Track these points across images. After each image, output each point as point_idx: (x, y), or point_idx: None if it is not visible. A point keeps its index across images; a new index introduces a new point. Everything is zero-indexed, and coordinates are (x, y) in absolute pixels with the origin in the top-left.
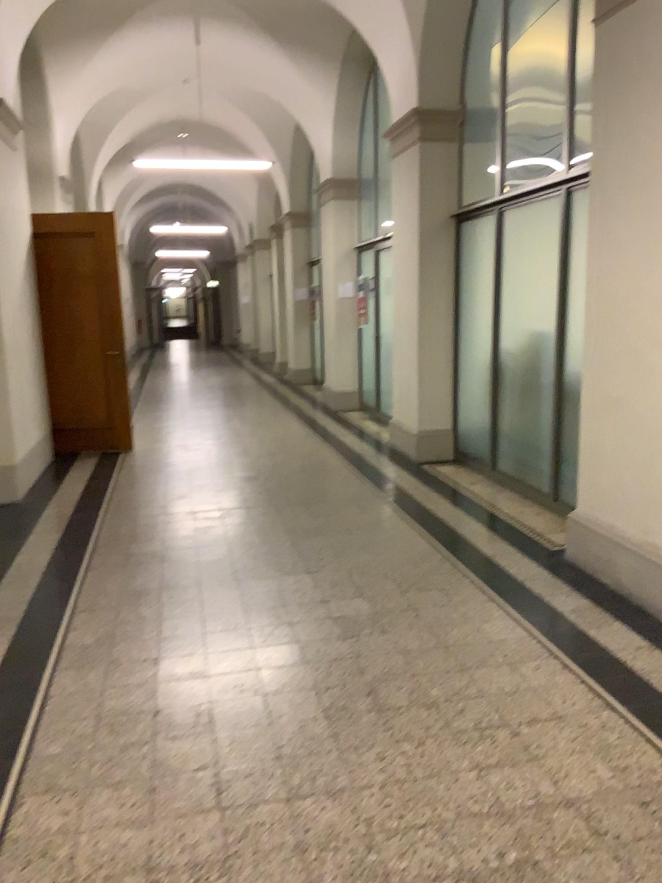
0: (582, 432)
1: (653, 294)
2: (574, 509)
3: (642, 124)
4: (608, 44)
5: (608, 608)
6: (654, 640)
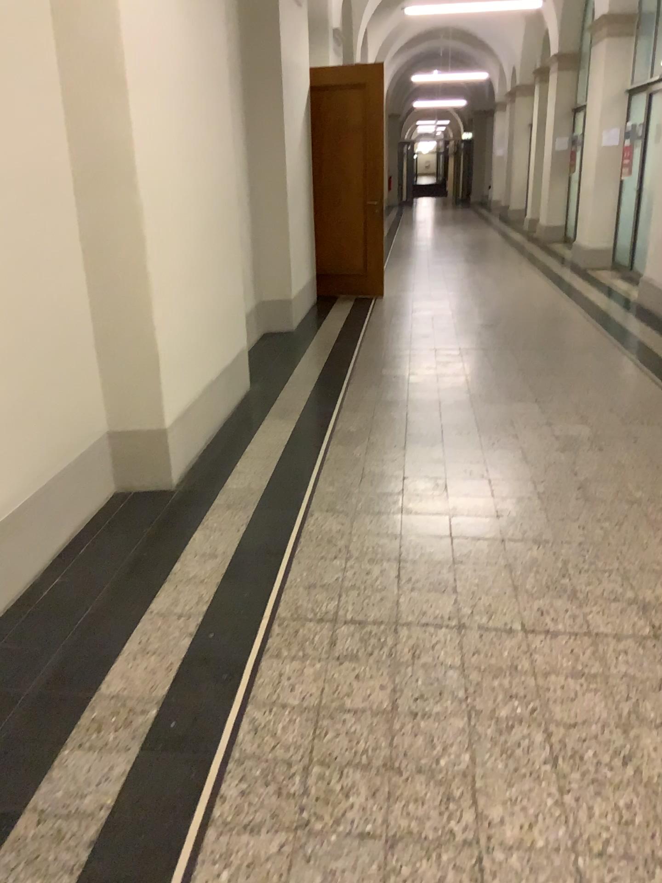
0: None
1: None
2: None
3: None
4: None
5: None
6: None
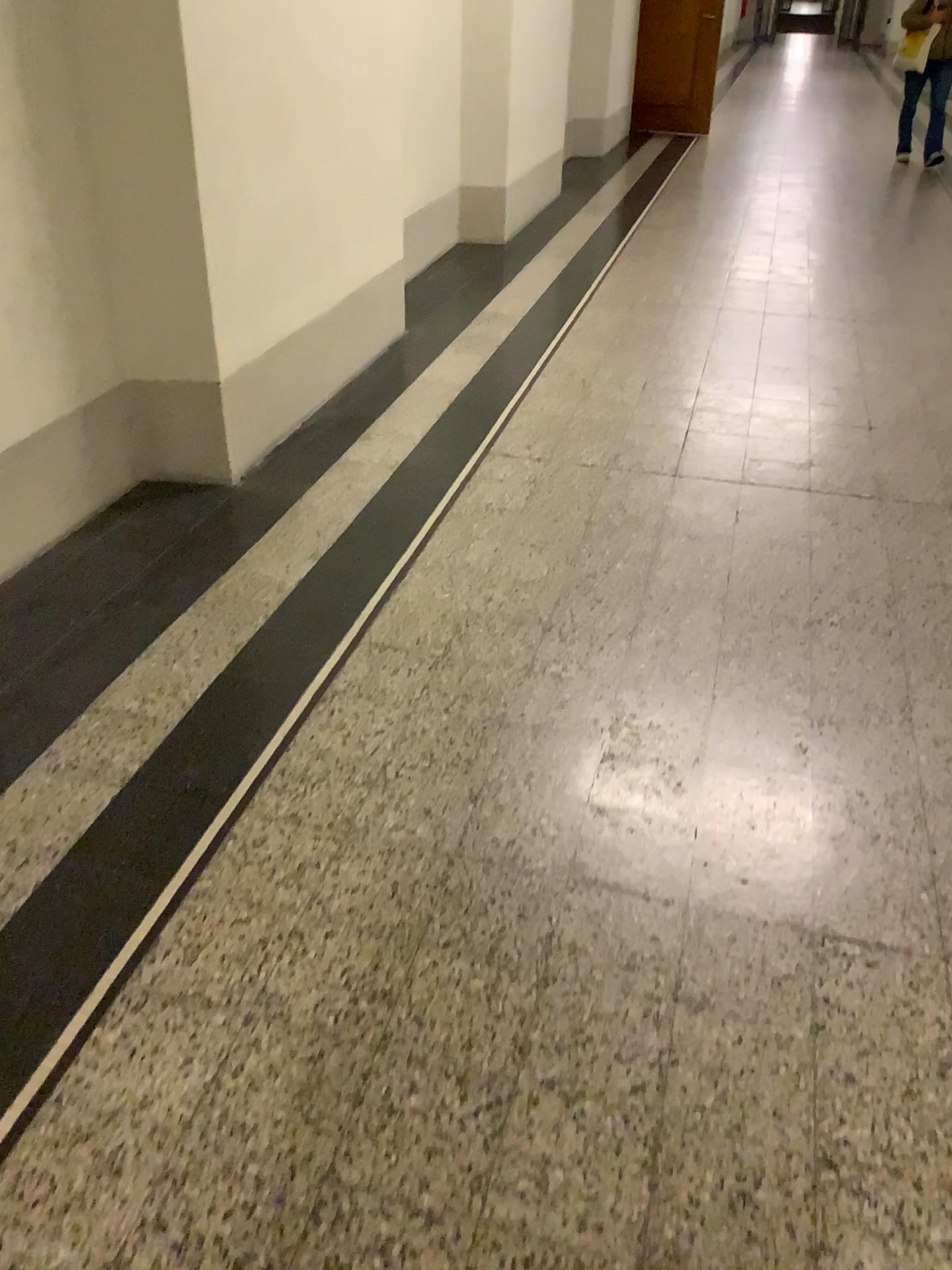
0: None
1: None
2: None
3: None
4: None
5: None
6: None
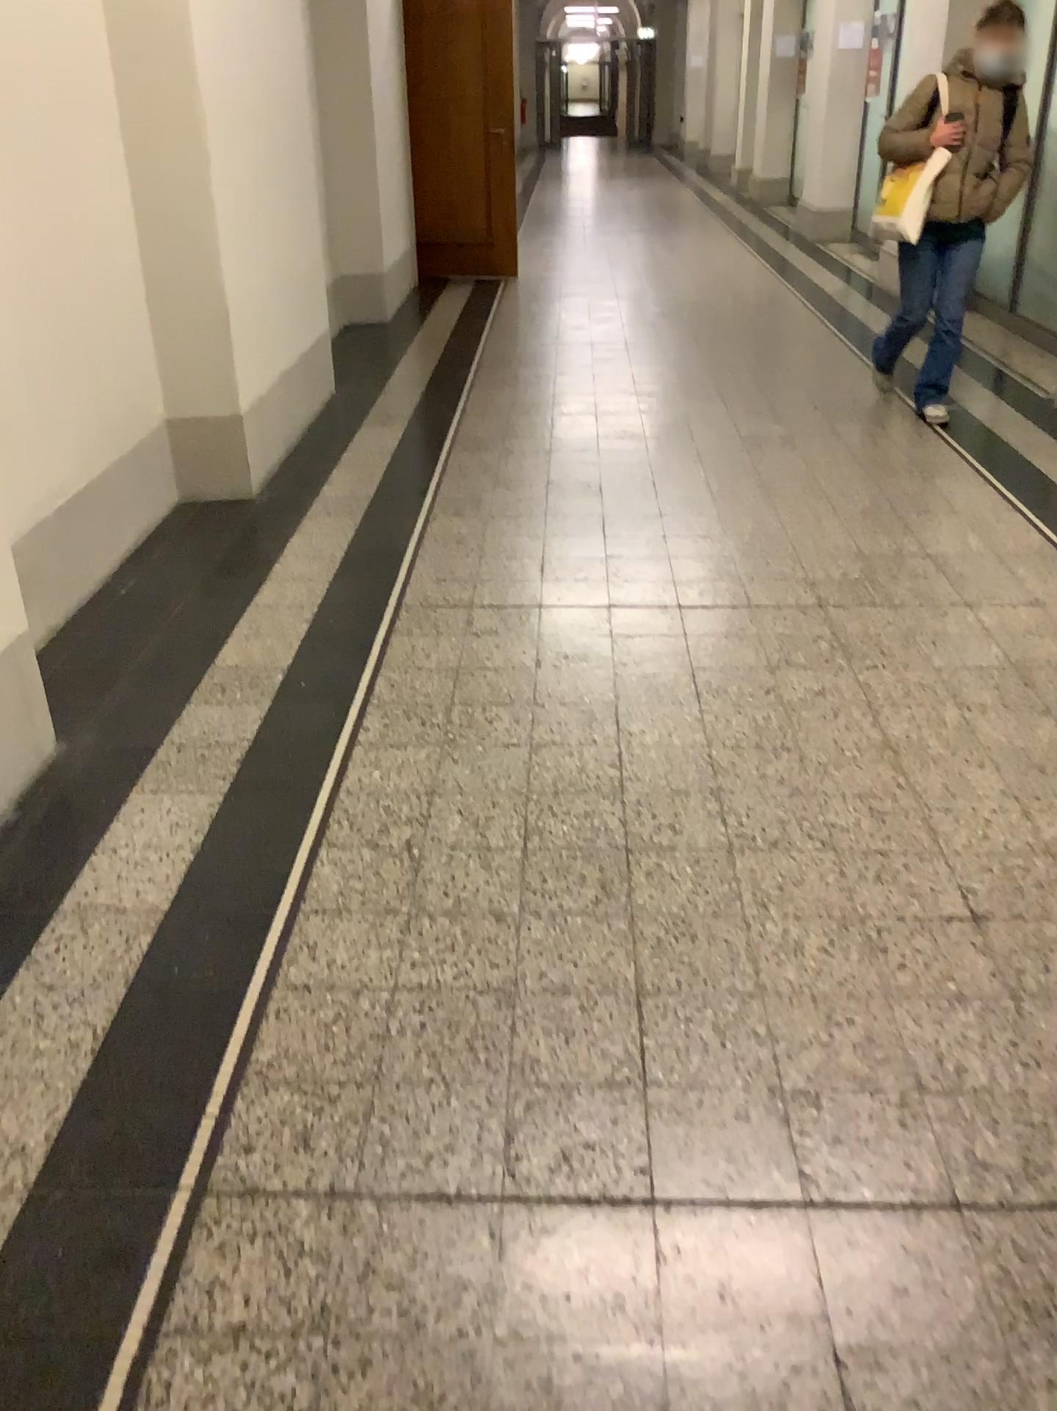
0: None
1: None
2: None
3: None
4: None
5: None
6: None
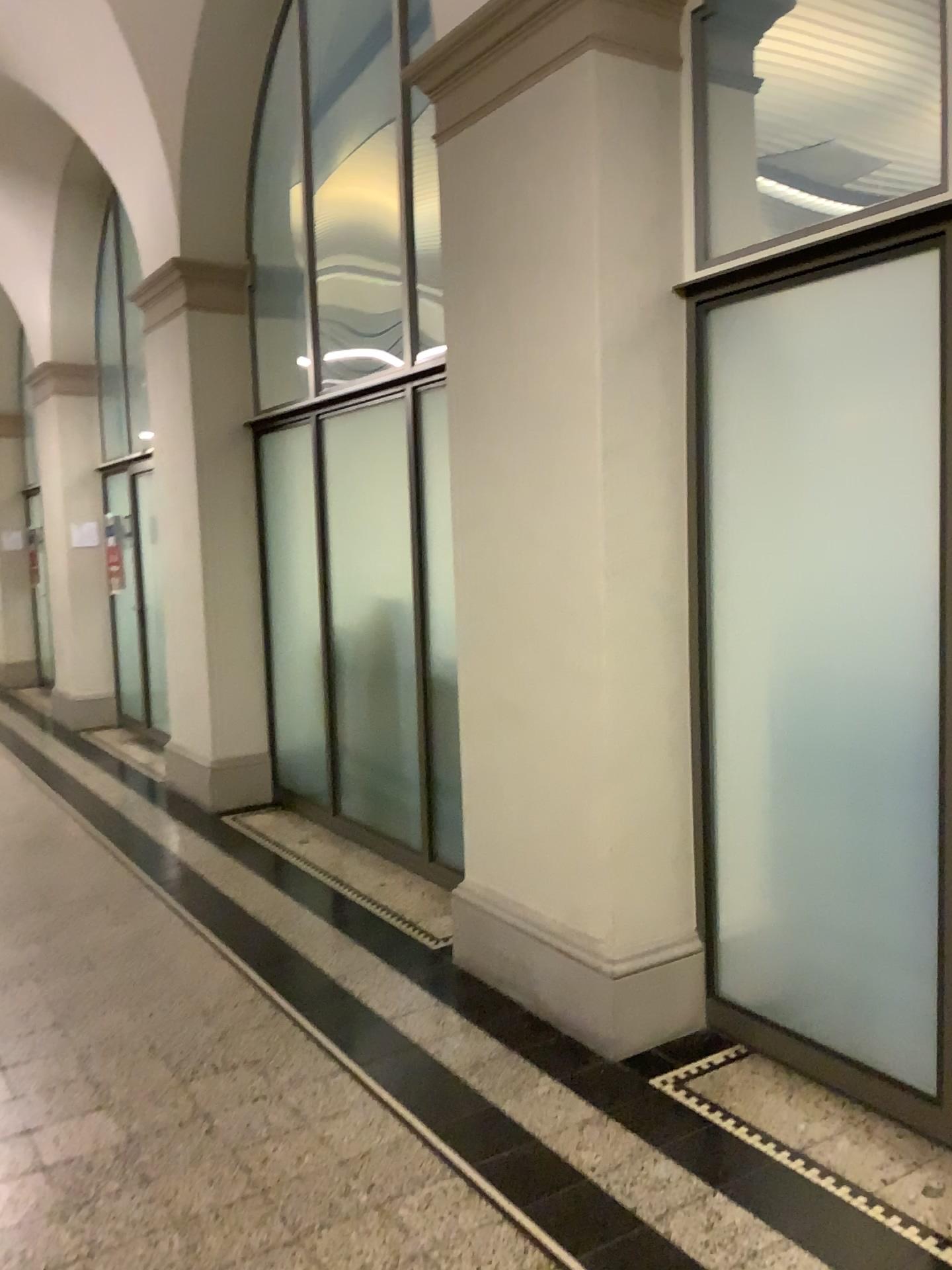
0: (467, 760)
1: (554, 542)
2: (464, 887)
3: (519, 291)
4: (461, 168)
5: (531, 1051)
6: (607, 1105)
